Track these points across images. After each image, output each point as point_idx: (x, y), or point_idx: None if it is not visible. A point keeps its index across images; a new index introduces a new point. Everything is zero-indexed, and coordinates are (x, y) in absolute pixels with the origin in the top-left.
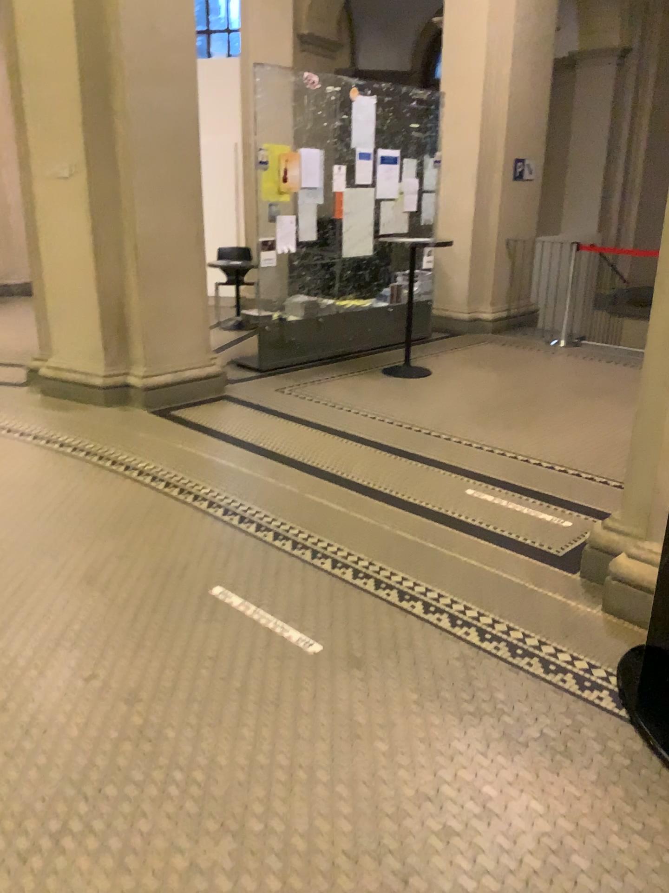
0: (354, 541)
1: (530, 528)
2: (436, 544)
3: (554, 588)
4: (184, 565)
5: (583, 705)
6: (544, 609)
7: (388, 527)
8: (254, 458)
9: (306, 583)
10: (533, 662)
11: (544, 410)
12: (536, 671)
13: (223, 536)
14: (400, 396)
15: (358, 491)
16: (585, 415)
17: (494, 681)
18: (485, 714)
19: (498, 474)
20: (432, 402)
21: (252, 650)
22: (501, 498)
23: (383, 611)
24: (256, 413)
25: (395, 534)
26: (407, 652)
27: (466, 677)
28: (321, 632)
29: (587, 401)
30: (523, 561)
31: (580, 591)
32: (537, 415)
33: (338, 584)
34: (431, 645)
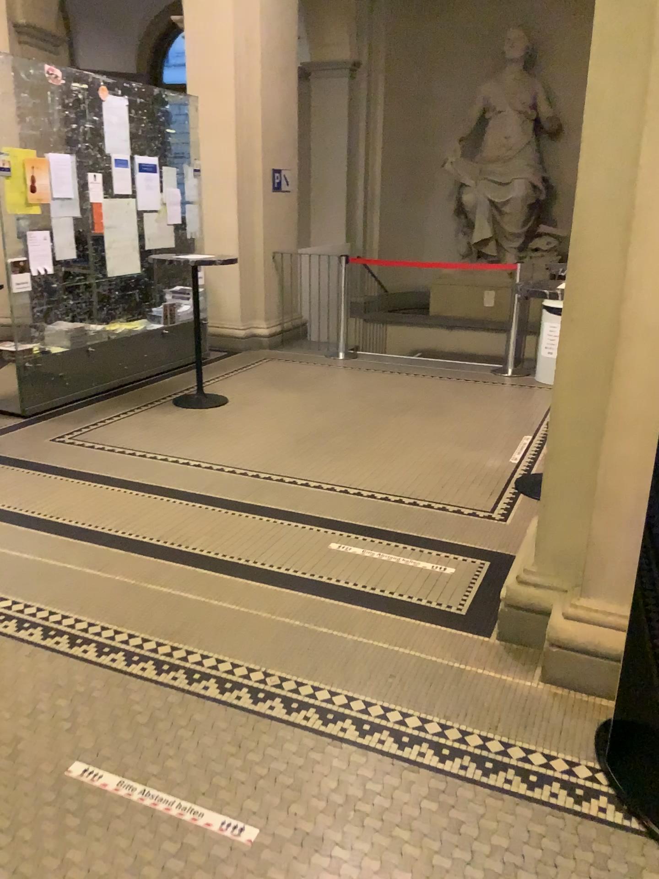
0: (230, 641)
1: (418, 584)
2: (327, 627)
3: (478, 660)
4: (16, 733)
5: (590, 823)
6: (484, 692)
7: (262, 611)
8: (58, 541)
9: (194, 721)
10: (510, 776)
11: (362, 434)
12: (519, 787)
13: (55, 669)
14: (204, 433)
15: (206, 566)
16: (404, 435)
17: (482, 816)
18: (497, 874)
19: (352, 519)
20: (243, 437)
21: (164, 859)
22: (368, 548)
23: (309, 742)
24: (40, 476)
25: (275, 621)
26: (363, 800)
27: (449, 821)
28: (246, 799)
29: (397, 418)
30: (429, 629)
31: (505, 659)
32: (358, 440)
33: (236, 712)
34: (386, 781)
